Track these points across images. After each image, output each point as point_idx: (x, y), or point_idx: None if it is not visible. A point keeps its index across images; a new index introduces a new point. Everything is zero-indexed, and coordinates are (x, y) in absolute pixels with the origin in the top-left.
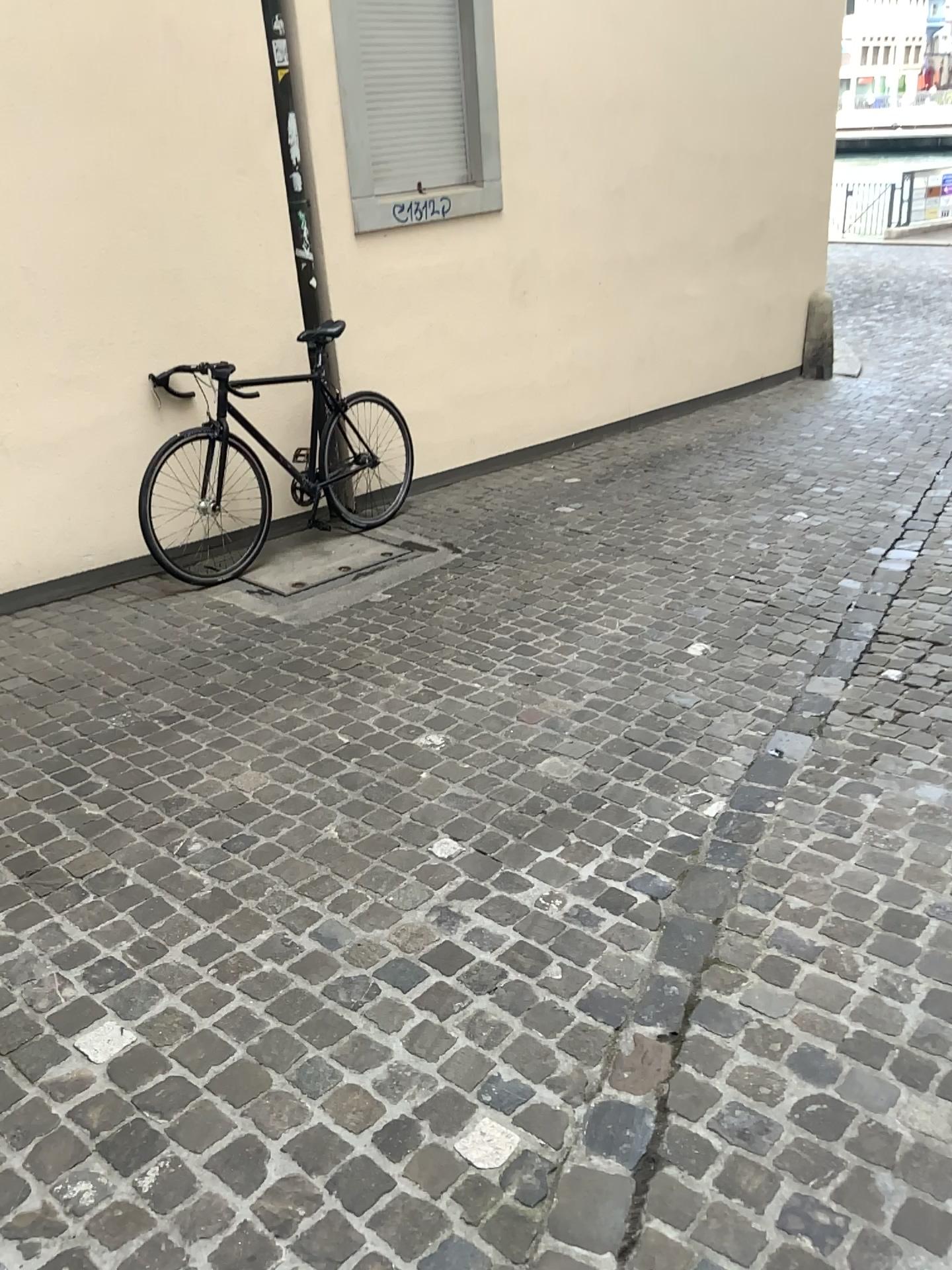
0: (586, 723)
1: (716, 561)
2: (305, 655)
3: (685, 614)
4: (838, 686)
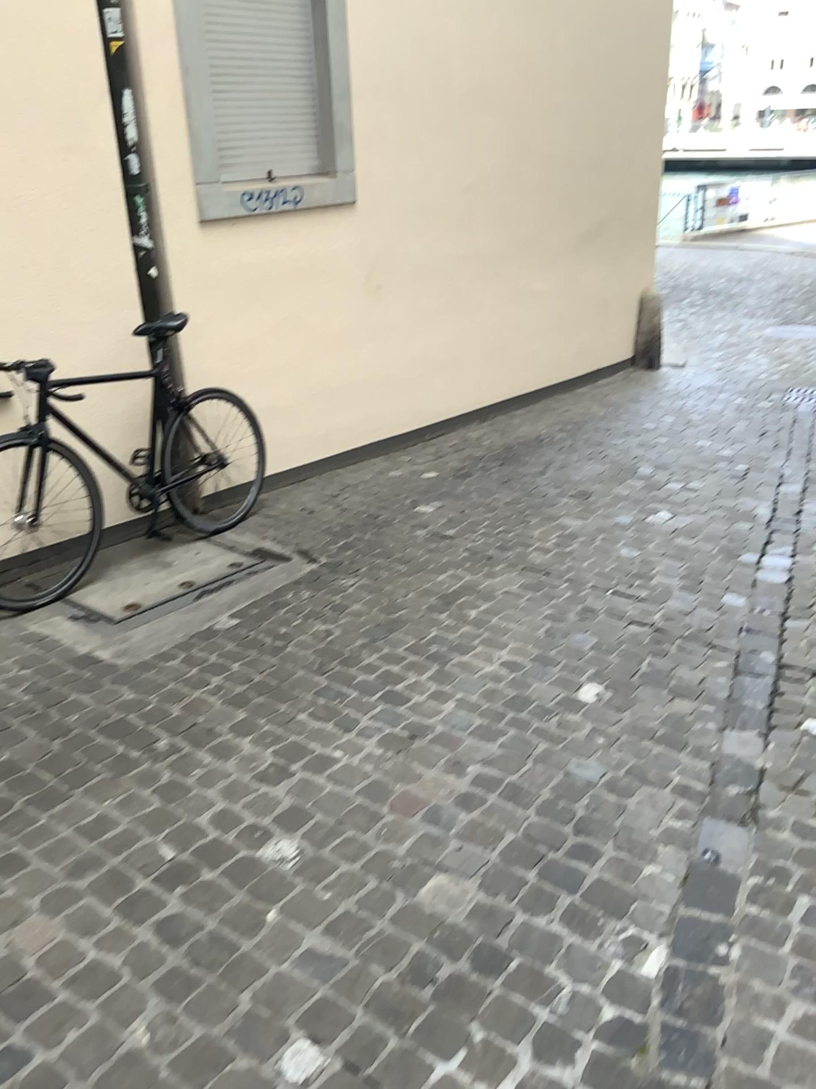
0: (473, 814)
1: (590, 575)
2: (131, 711)
3: (567, 644)
4: (759, 747)
